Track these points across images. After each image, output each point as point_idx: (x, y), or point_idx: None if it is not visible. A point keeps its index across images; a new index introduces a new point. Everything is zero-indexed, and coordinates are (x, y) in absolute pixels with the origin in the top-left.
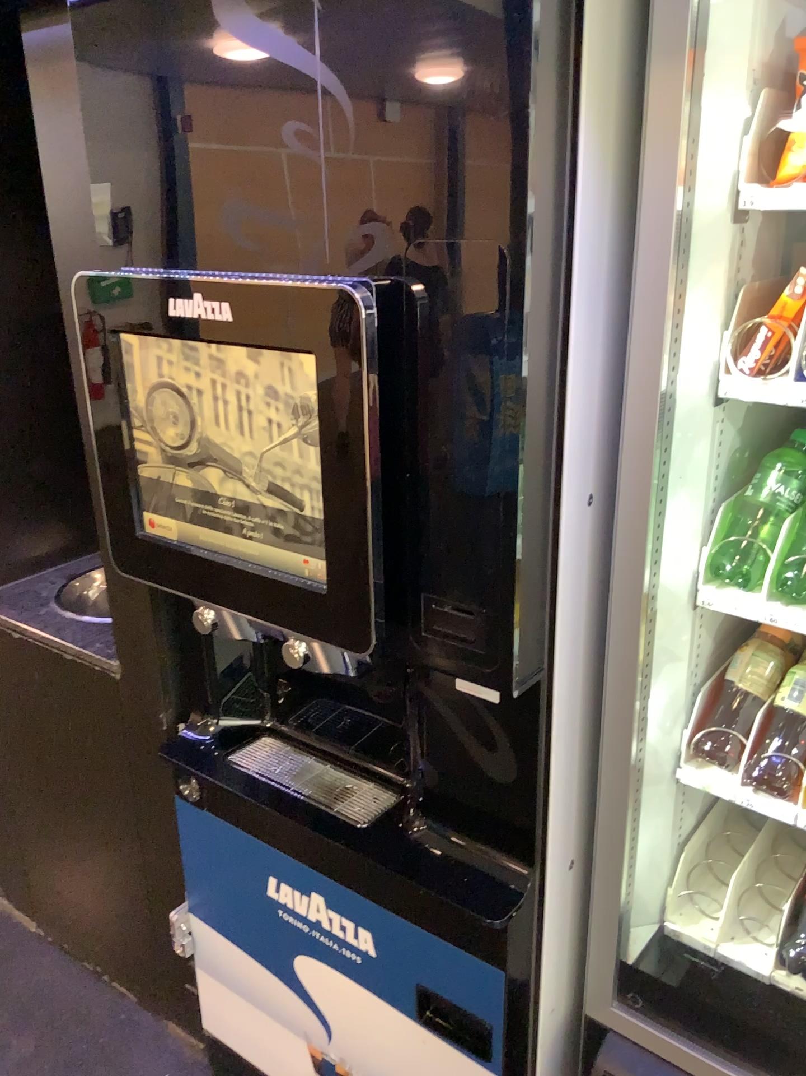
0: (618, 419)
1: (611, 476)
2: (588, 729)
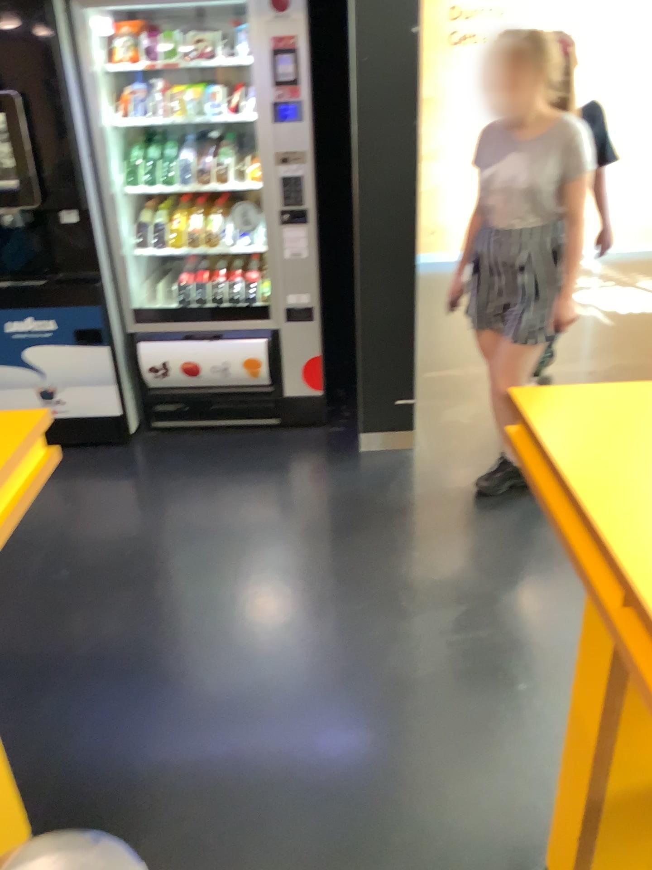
0: (90, 130)
1: (92, 149)
2: (104, 233)
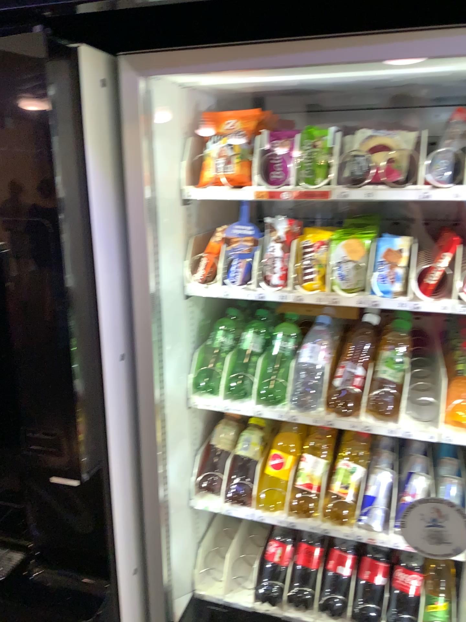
0: (131, 310)
1: (132, 342)
2: (135, 488)
